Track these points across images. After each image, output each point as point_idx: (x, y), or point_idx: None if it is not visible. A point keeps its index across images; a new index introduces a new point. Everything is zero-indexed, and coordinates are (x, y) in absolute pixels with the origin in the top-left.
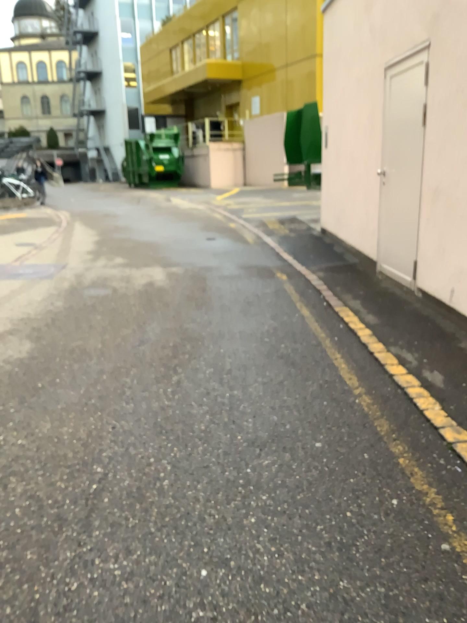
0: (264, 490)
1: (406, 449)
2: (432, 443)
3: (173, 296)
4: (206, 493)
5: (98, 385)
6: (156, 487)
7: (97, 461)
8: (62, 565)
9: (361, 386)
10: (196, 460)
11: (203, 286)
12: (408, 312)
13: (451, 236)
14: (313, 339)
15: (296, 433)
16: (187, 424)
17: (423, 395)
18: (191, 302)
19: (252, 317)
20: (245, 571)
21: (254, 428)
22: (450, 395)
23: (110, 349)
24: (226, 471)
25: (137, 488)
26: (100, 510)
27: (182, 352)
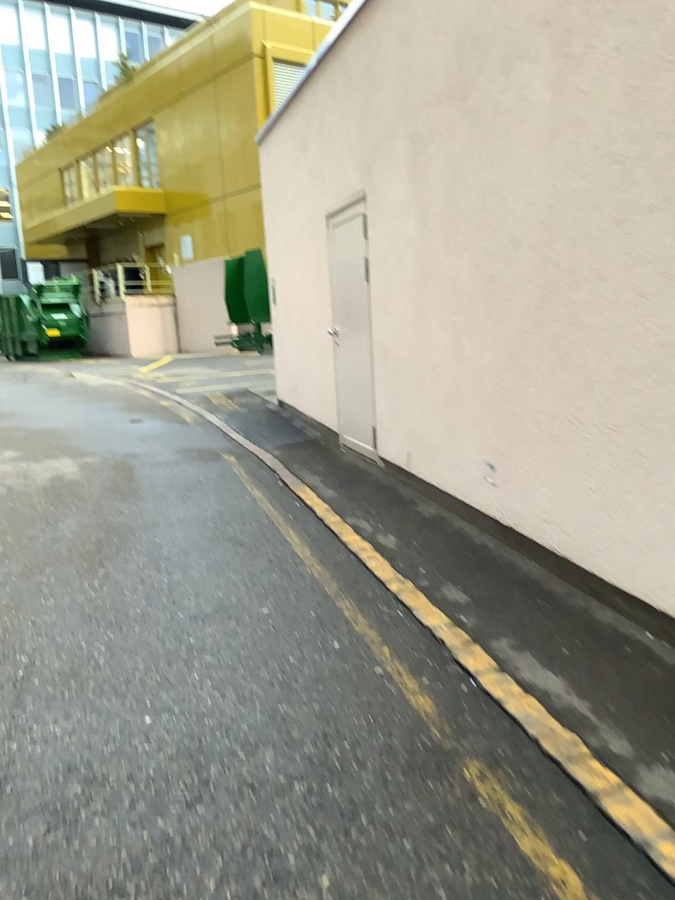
0: (207, 649)
1: (352, 602)
2: (377, 594)
3: (92, 488)
4: (147, 659)
5: (10, 585)
6: (92, 661)
7: (23, 648)
8: (1, 728)
9: (313, 556)
10: (134, 635)
11: (129, 475)
12: (369, 483)
13: (403, 395)
14: (263, 518)
15: (241, 602)
16: (120, 608)
17: (374, 556)
18: (114, 492)
19: (191, 503)
20: (189, 707)
21: (196, 603)
22: (401, 554)
23: (17, 549)
24: (167, 640)
25: (72, 665)
26: (34, 686)
27: (109, 544)
